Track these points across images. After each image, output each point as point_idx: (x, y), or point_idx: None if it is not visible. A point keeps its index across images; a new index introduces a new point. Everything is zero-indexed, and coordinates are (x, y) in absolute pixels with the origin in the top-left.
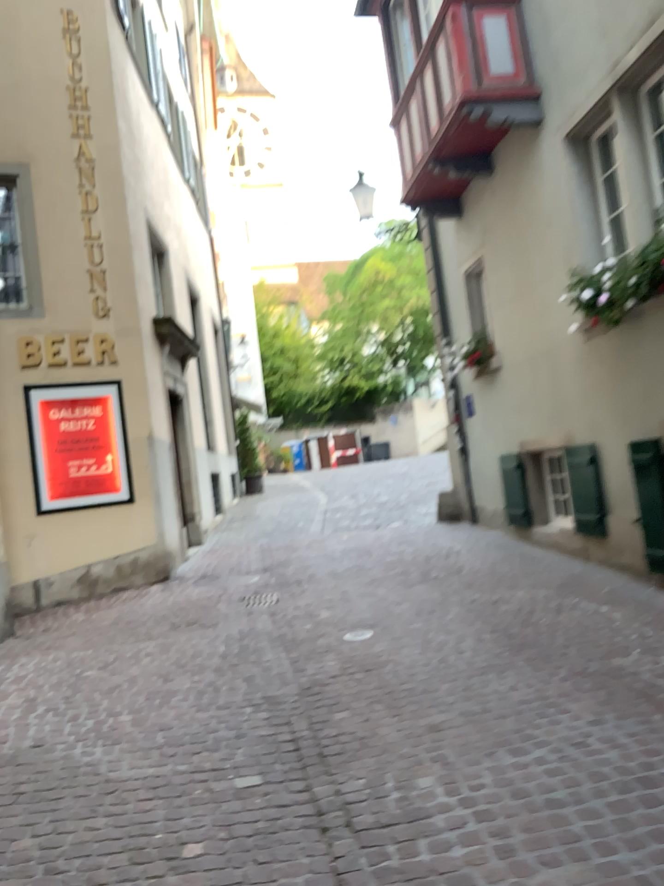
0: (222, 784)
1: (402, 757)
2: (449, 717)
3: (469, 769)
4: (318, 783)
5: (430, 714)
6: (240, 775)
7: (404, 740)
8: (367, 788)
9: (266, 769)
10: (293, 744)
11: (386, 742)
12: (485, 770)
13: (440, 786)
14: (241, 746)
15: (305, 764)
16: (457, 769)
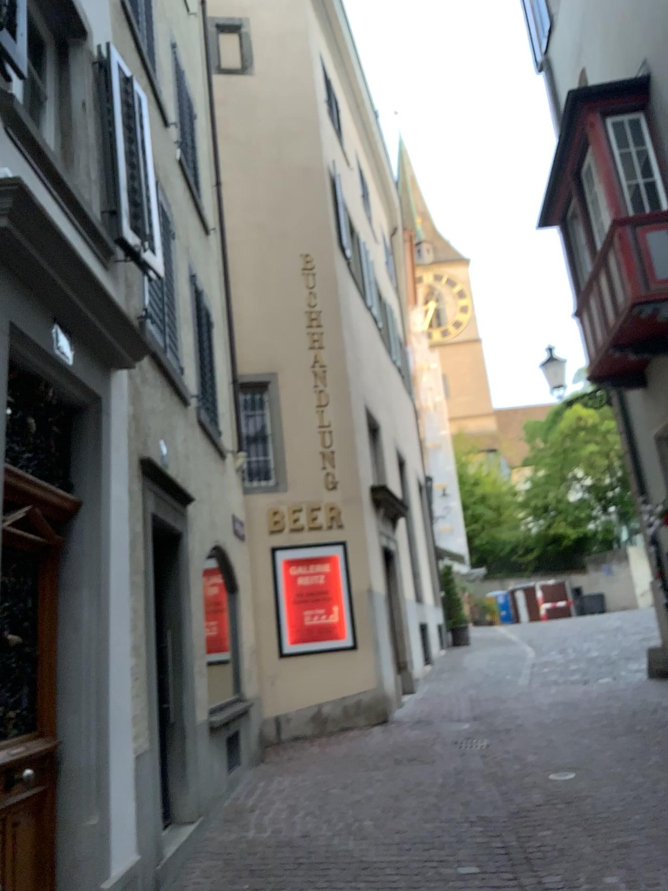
0: (449, 869)
1: (594, 862)
2: (638, 837)
3: (650, 873)
4: (525, 874)
5: (621, 835)
6: (463, 864)
7: (597, 851)
8: (565, 880)
9: (483, 862)
10: (504, 848)
11: (582, 852)
12: (663, 875)
13: (624, 882)
14: (462, 847)
15: (514, 862)
16: (640, 872)
